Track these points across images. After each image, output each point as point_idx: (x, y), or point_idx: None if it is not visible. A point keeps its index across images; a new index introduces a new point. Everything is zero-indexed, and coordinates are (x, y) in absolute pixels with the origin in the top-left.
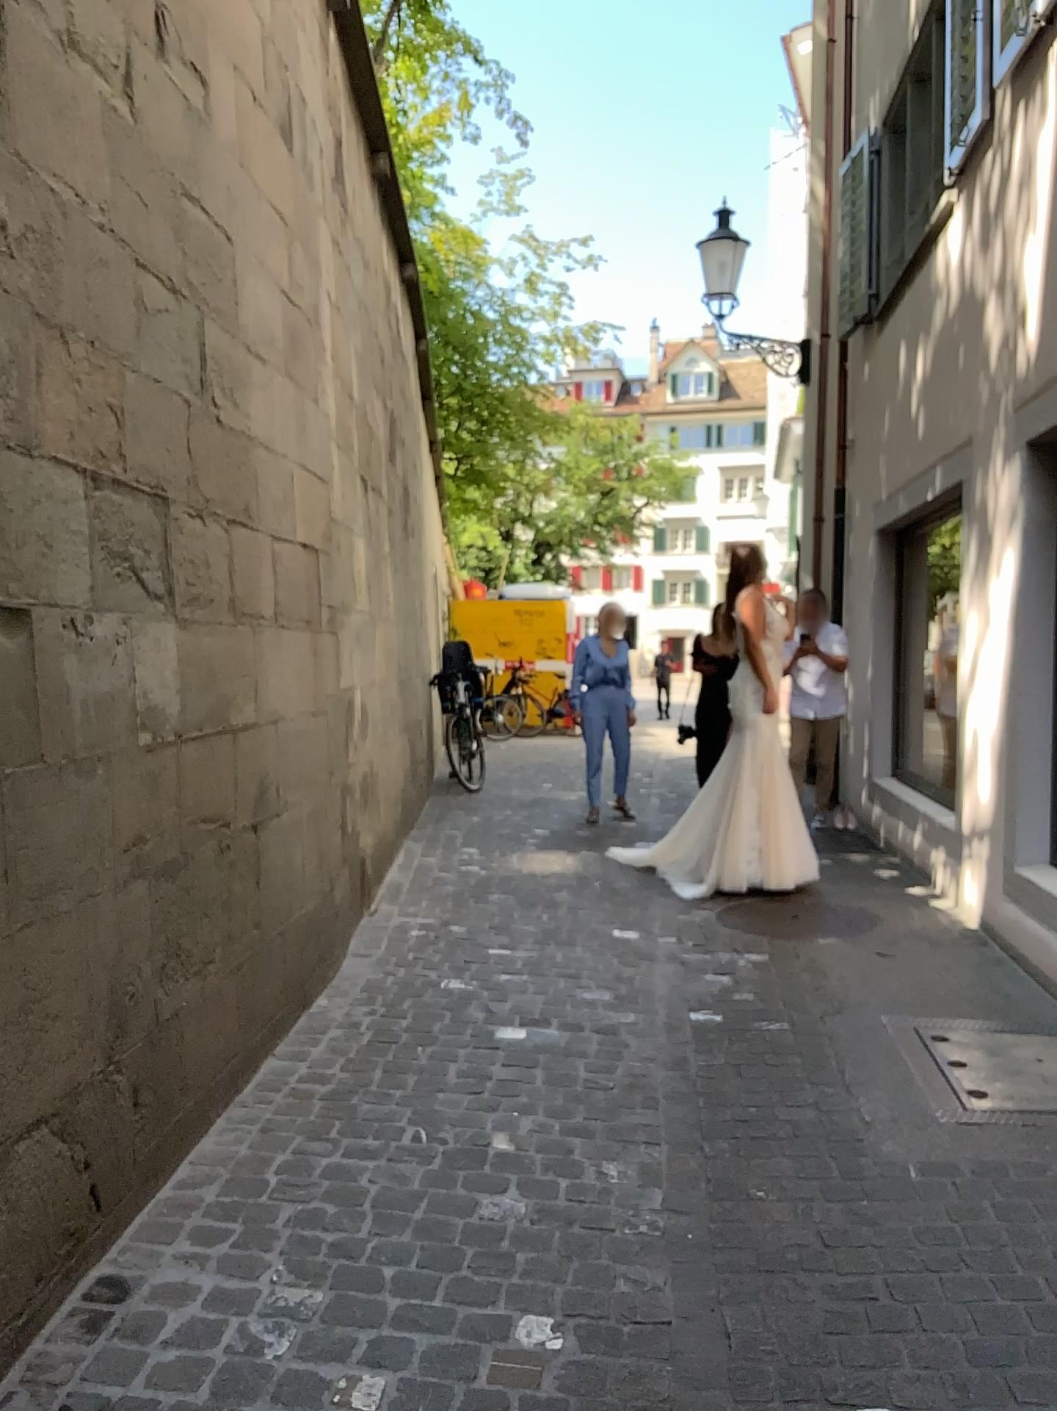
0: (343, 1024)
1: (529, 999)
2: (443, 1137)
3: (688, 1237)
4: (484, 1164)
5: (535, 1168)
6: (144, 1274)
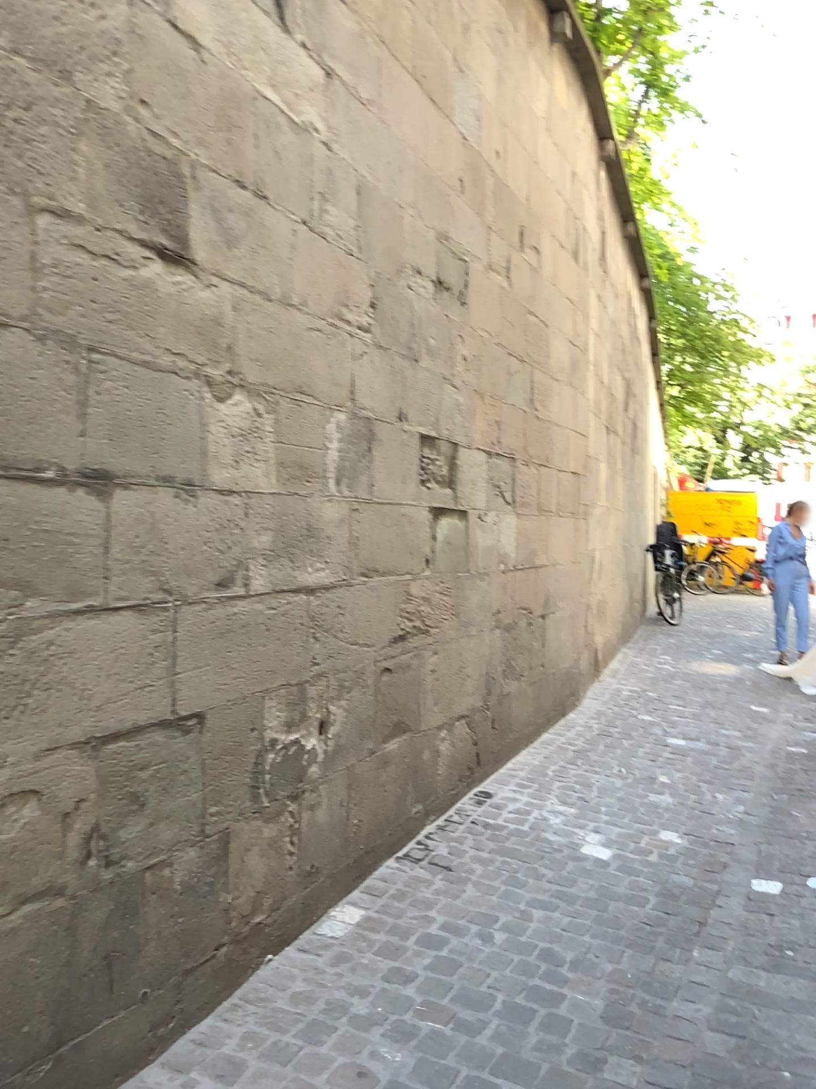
0: (584, 726)
1: (689, 728)
2: (633, 771)
3: (750, 820)
4: (652, 783)
5: (678, 788)
6: (499, 793)
